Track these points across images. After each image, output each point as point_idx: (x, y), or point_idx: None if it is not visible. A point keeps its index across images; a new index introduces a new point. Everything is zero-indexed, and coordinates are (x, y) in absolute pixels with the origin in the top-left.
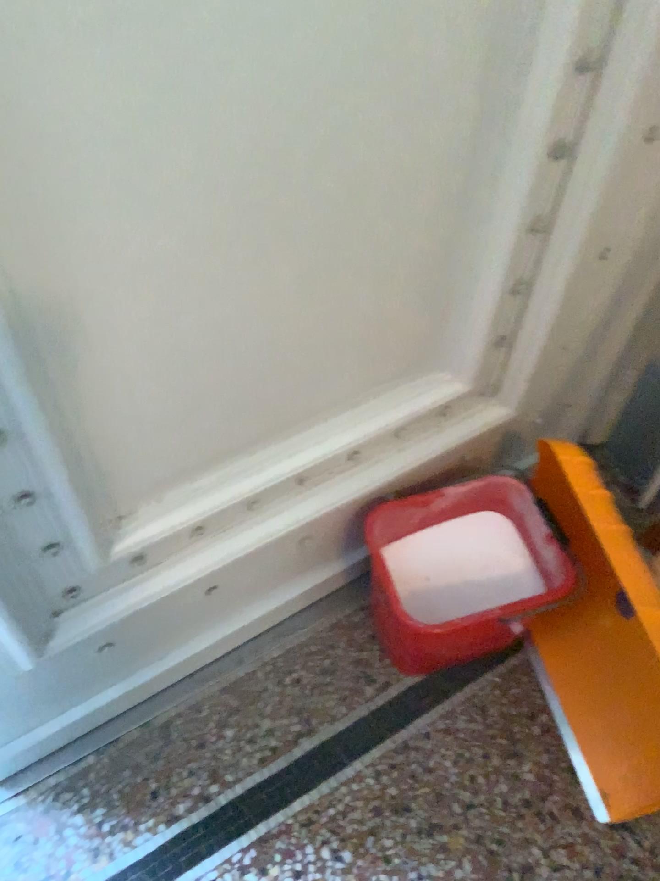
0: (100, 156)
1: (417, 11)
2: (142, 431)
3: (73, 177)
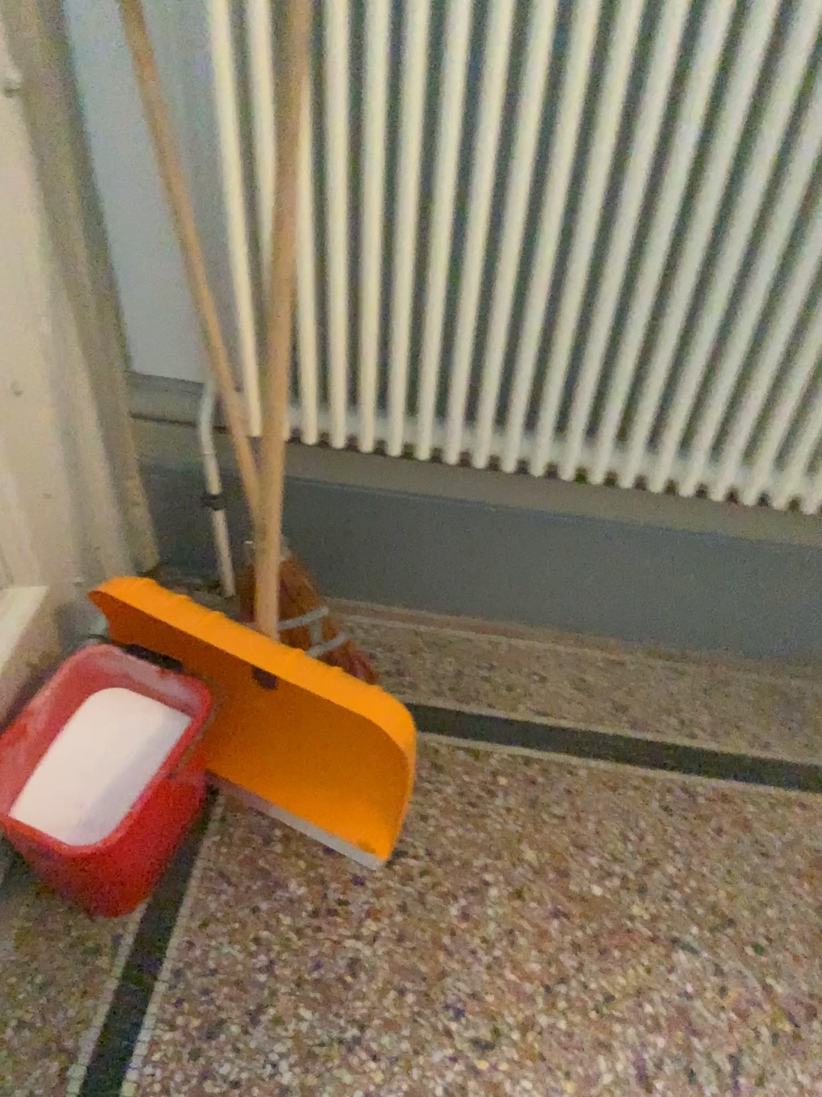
0: None
1: None
2: None
3: None
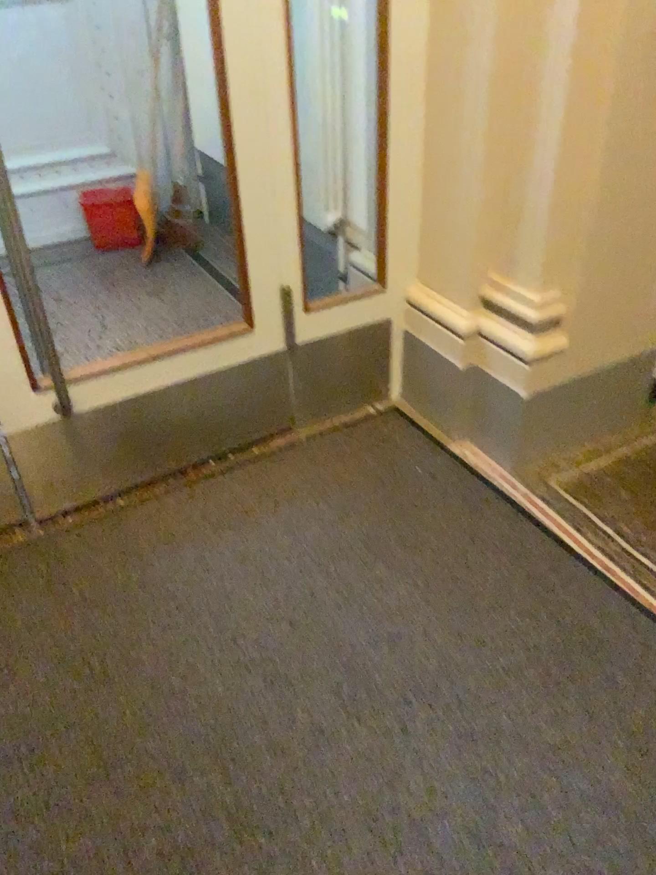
0: None
1: (43, 32)
2: None
3: None
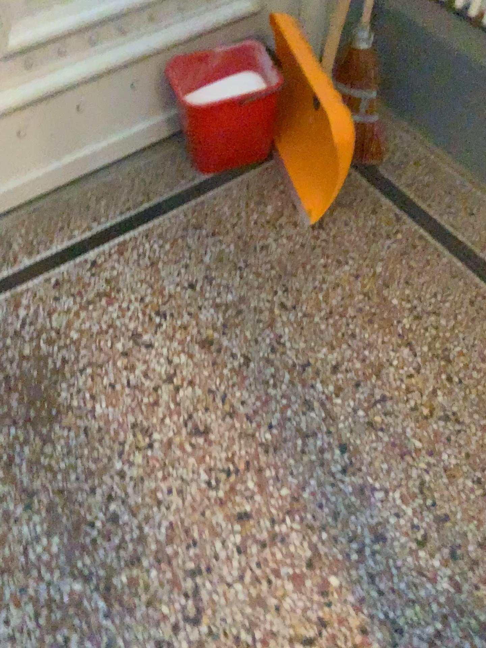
0: None
1: None
2: None
3: None
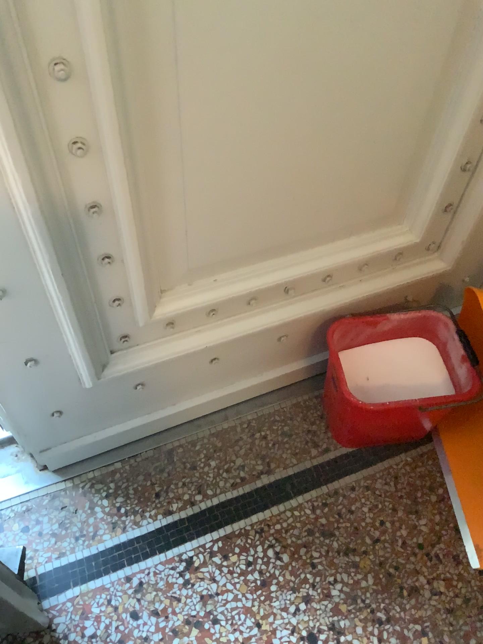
0: (193, 9)
1: None
2: (187, 225)
3: (173, 22)
